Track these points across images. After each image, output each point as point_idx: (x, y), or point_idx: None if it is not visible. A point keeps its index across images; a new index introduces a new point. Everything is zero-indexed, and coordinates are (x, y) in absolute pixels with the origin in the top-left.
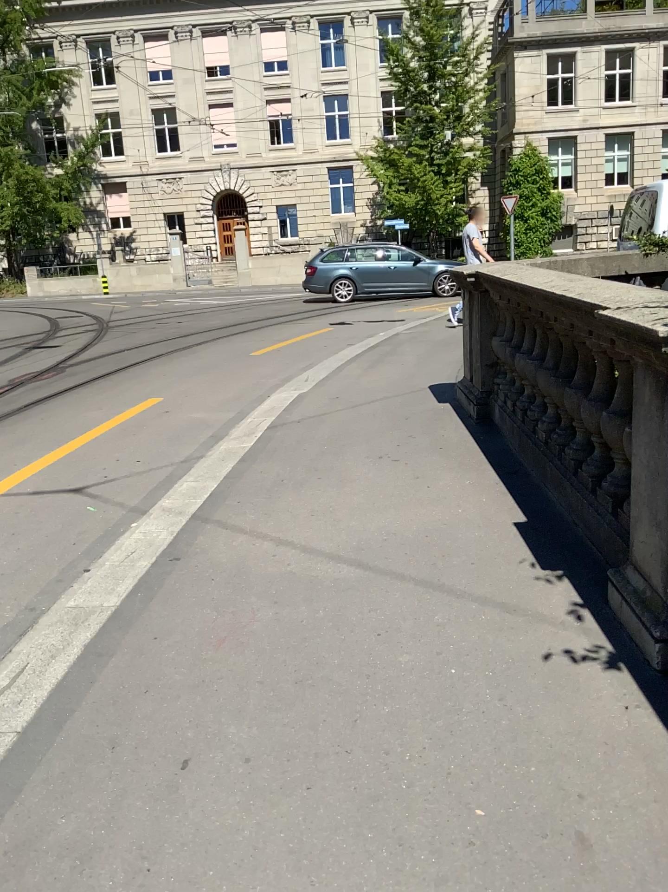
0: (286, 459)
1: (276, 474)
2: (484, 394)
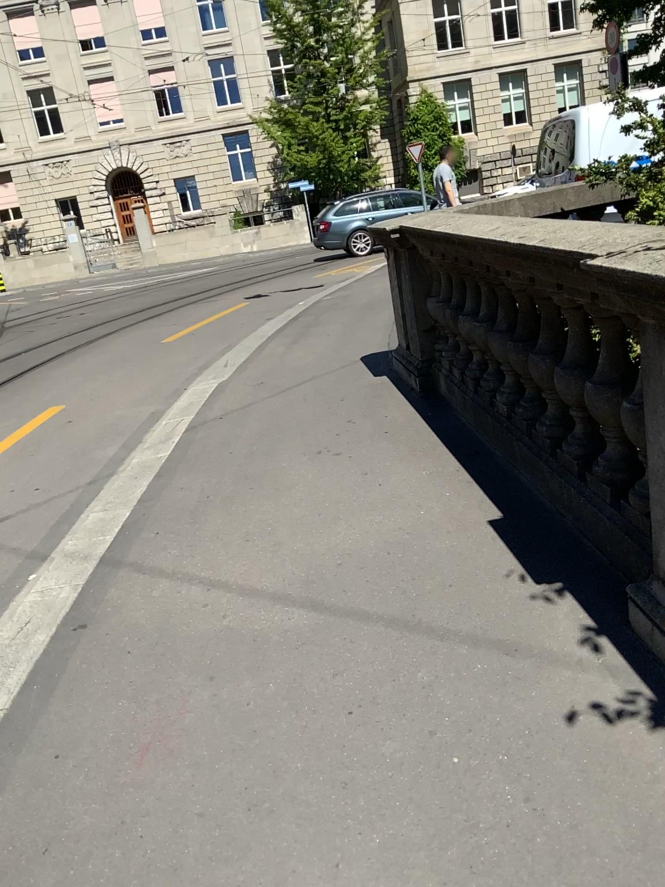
0: (209, 472)
1: (198, 494)
2: (422, 366)
